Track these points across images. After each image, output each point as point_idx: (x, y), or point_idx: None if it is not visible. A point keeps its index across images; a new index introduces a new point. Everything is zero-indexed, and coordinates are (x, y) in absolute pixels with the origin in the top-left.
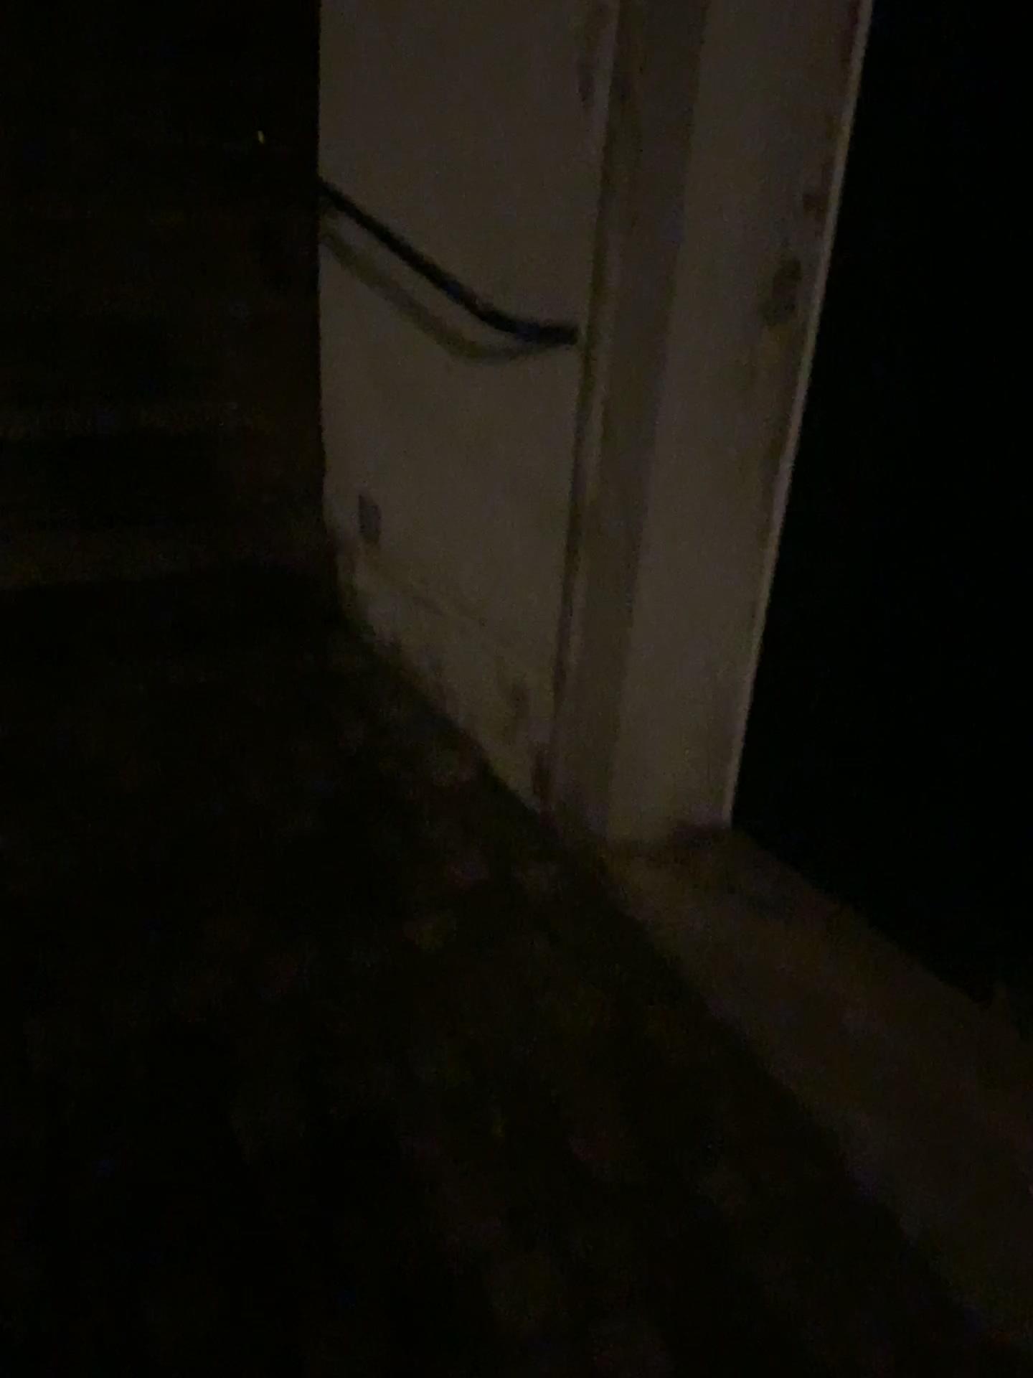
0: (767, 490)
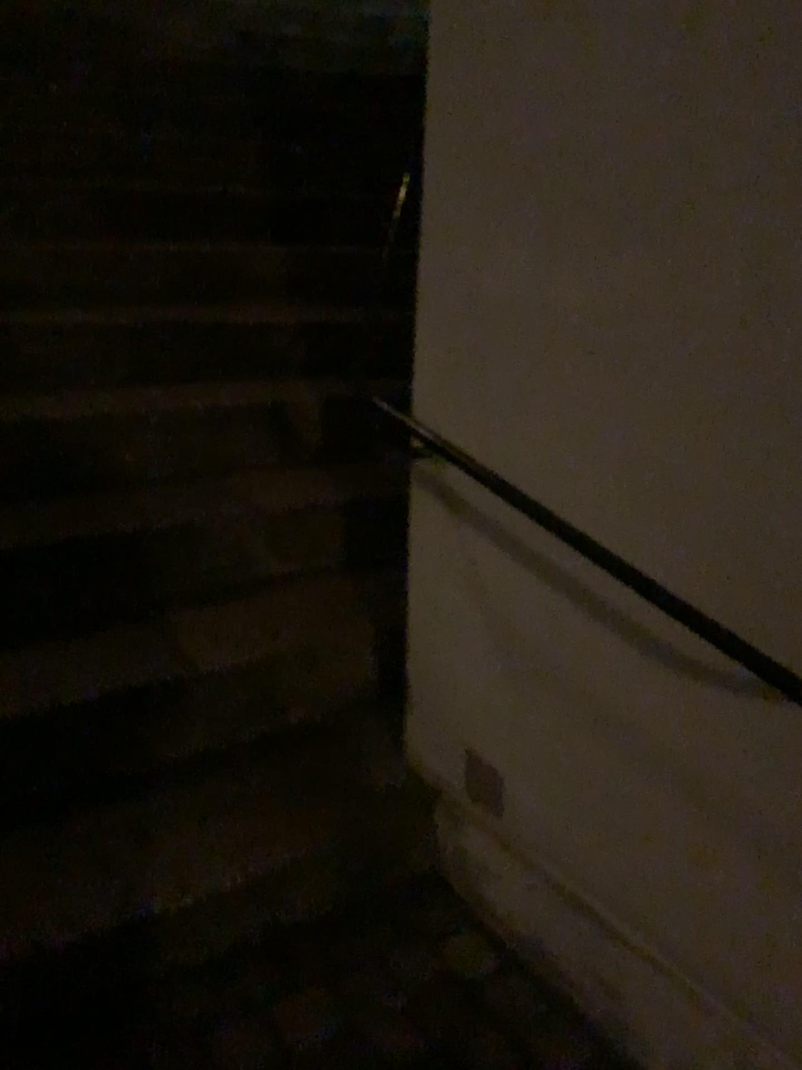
0: None
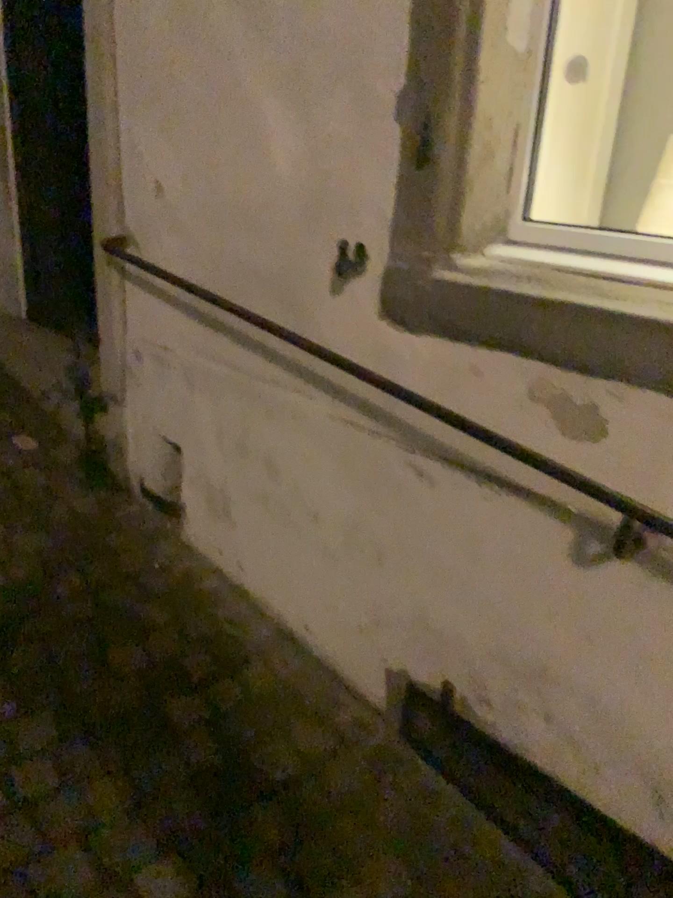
0: (6, 180)
